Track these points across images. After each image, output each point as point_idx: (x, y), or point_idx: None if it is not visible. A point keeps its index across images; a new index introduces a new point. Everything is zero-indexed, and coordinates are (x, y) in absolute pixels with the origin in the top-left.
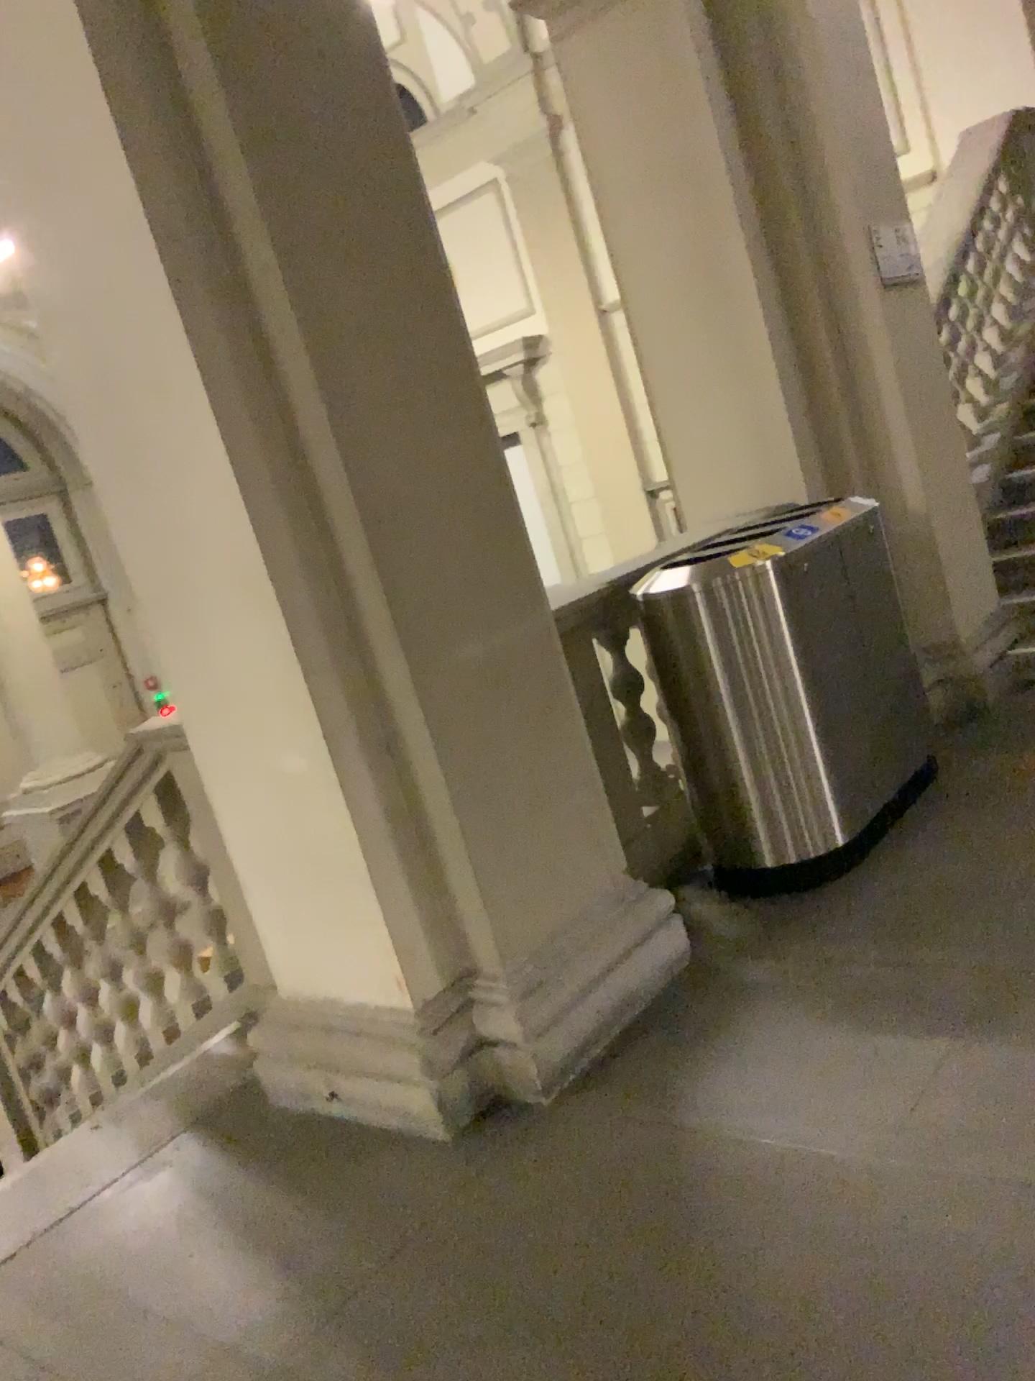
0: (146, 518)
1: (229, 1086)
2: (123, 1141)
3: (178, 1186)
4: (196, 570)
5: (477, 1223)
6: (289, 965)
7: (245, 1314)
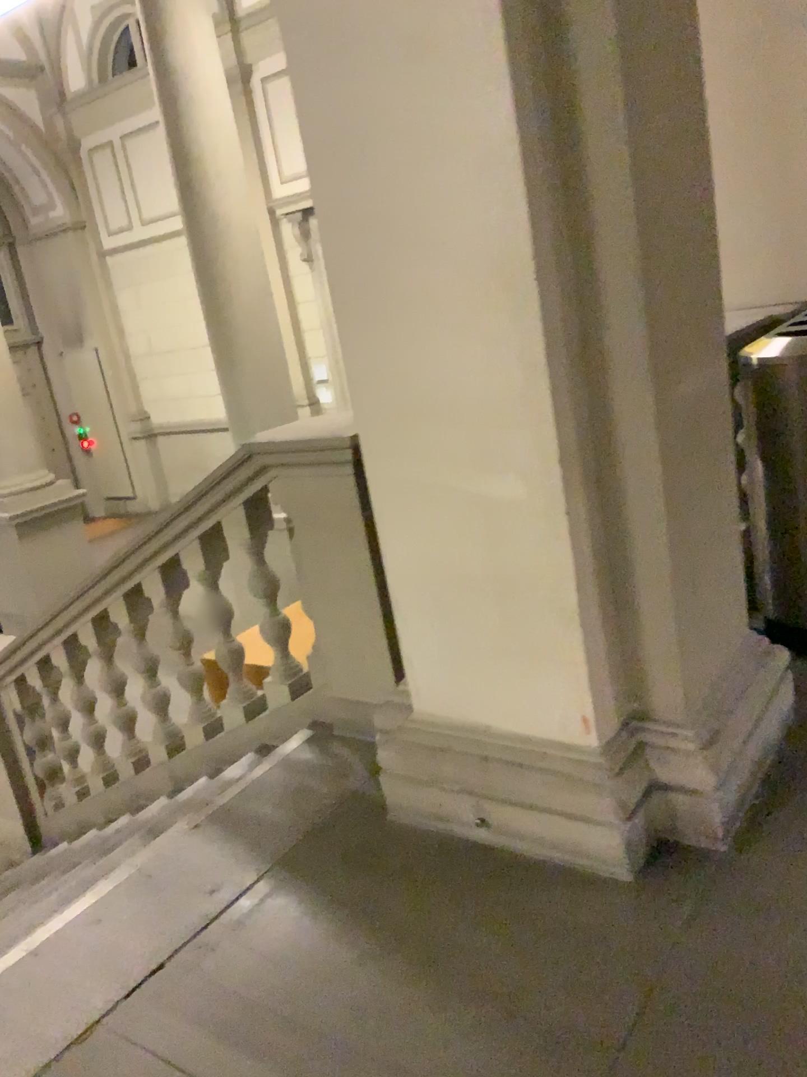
0: (377, 207)
1: (336, 796)
2: (246, 845)
3: (335, 902)
4: (433, 269)
5: (726, 979)
6: (436, 688)
7: (493, 1062)
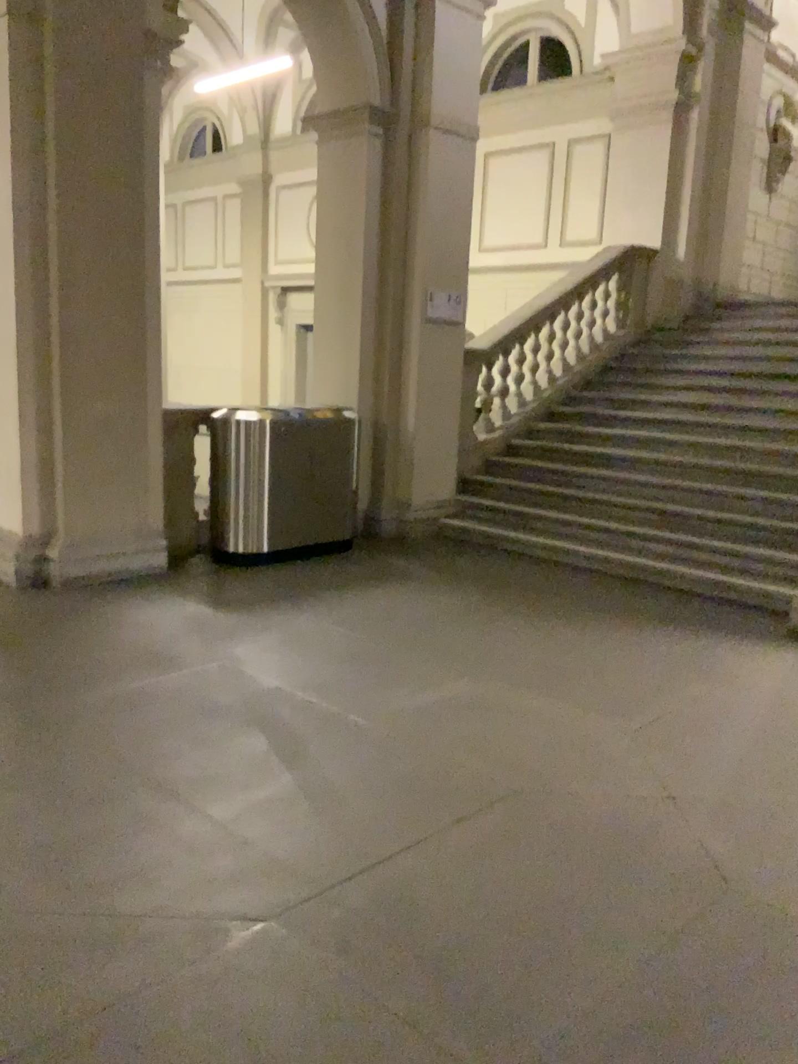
0: None
1: None
2: None
3: None
4: None
5: None
6: None
7: None
